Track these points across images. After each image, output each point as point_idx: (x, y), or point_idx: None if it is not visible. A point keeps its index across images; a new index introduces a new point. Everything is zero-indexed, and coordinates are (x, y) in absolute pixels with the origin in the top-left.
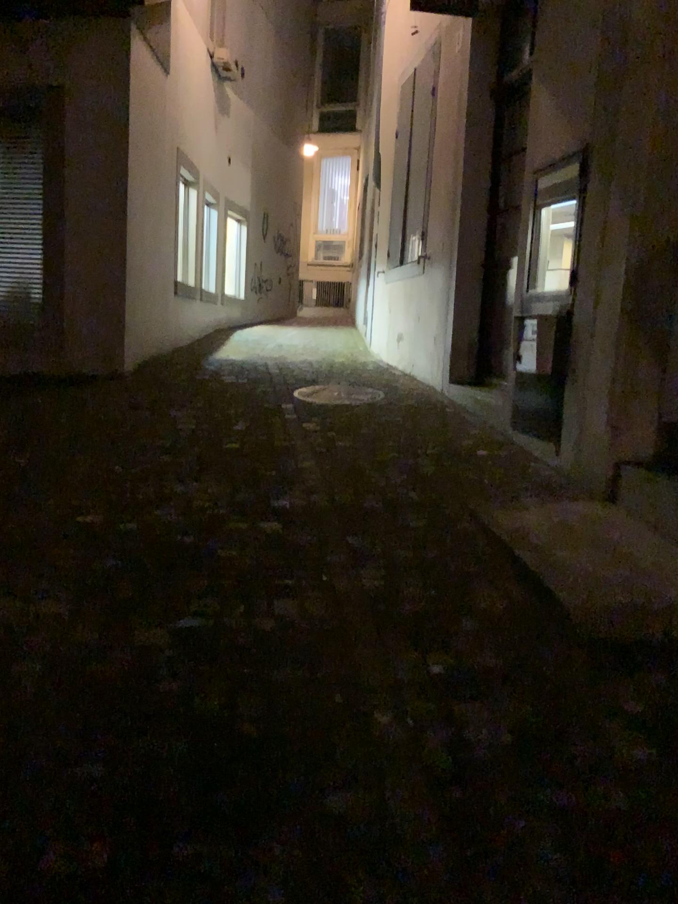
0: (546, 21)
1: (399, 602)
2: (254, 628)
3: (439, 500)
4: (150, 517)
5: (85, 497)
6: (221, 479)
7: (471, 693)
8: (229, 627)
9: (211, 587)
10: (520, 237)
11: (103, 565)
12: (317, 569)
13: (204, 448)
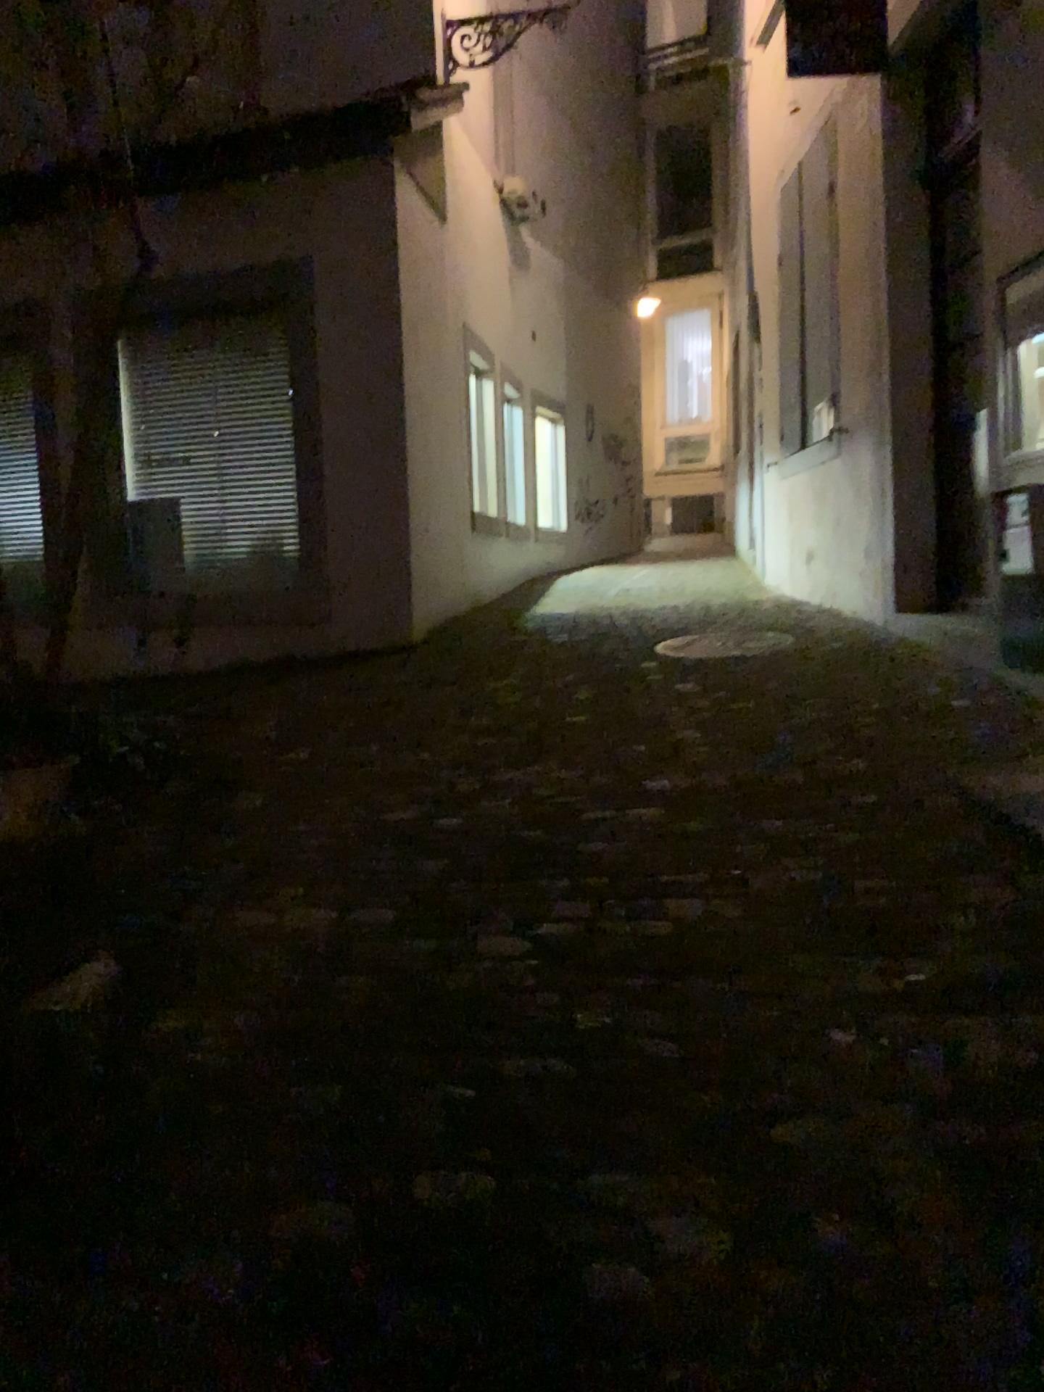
0: (997, 61)
1: (848, 898)
2: (645, 933)
3: (896, 767)
4: (480, 812)
5: (388, 792)
6: (570, 761)
7: (971, 1005)
8: (610, 934)
9: (578, 888)
10: (986, 379)
11: (429, 867)
12: (724, 861)
13: (539, 726)
